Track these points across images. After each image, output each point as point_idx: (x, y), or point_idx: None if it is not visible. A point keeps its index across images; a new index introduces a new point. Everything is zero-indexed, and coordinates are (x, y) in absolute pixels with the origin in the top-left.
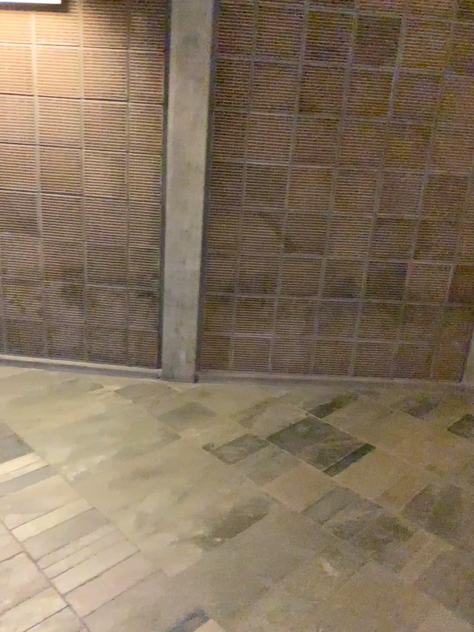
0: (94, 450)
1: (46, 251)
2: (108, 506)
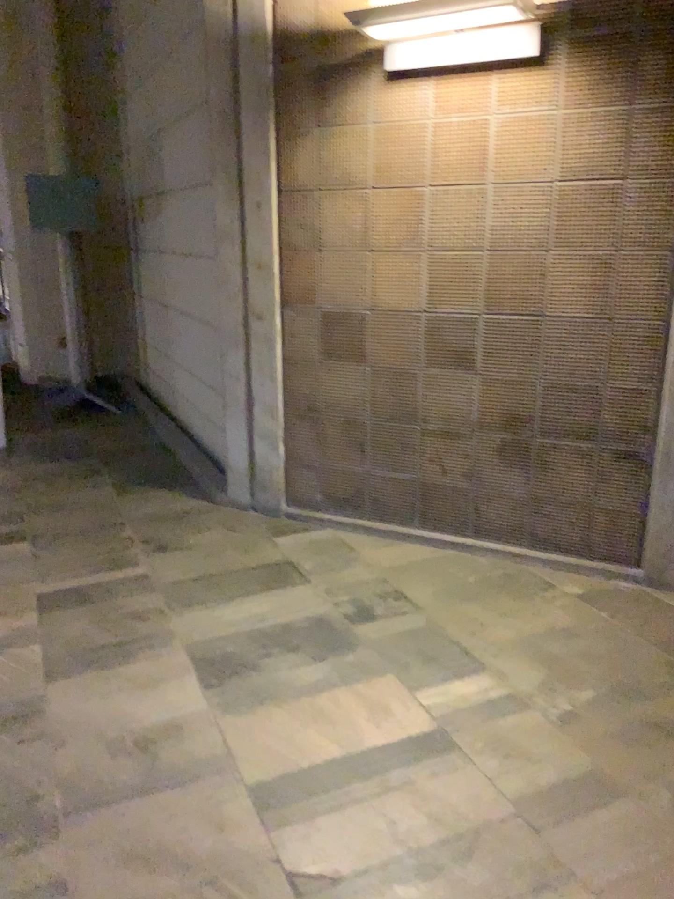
0: (571, 678)
1: (480, 390)
2: (620, 768)
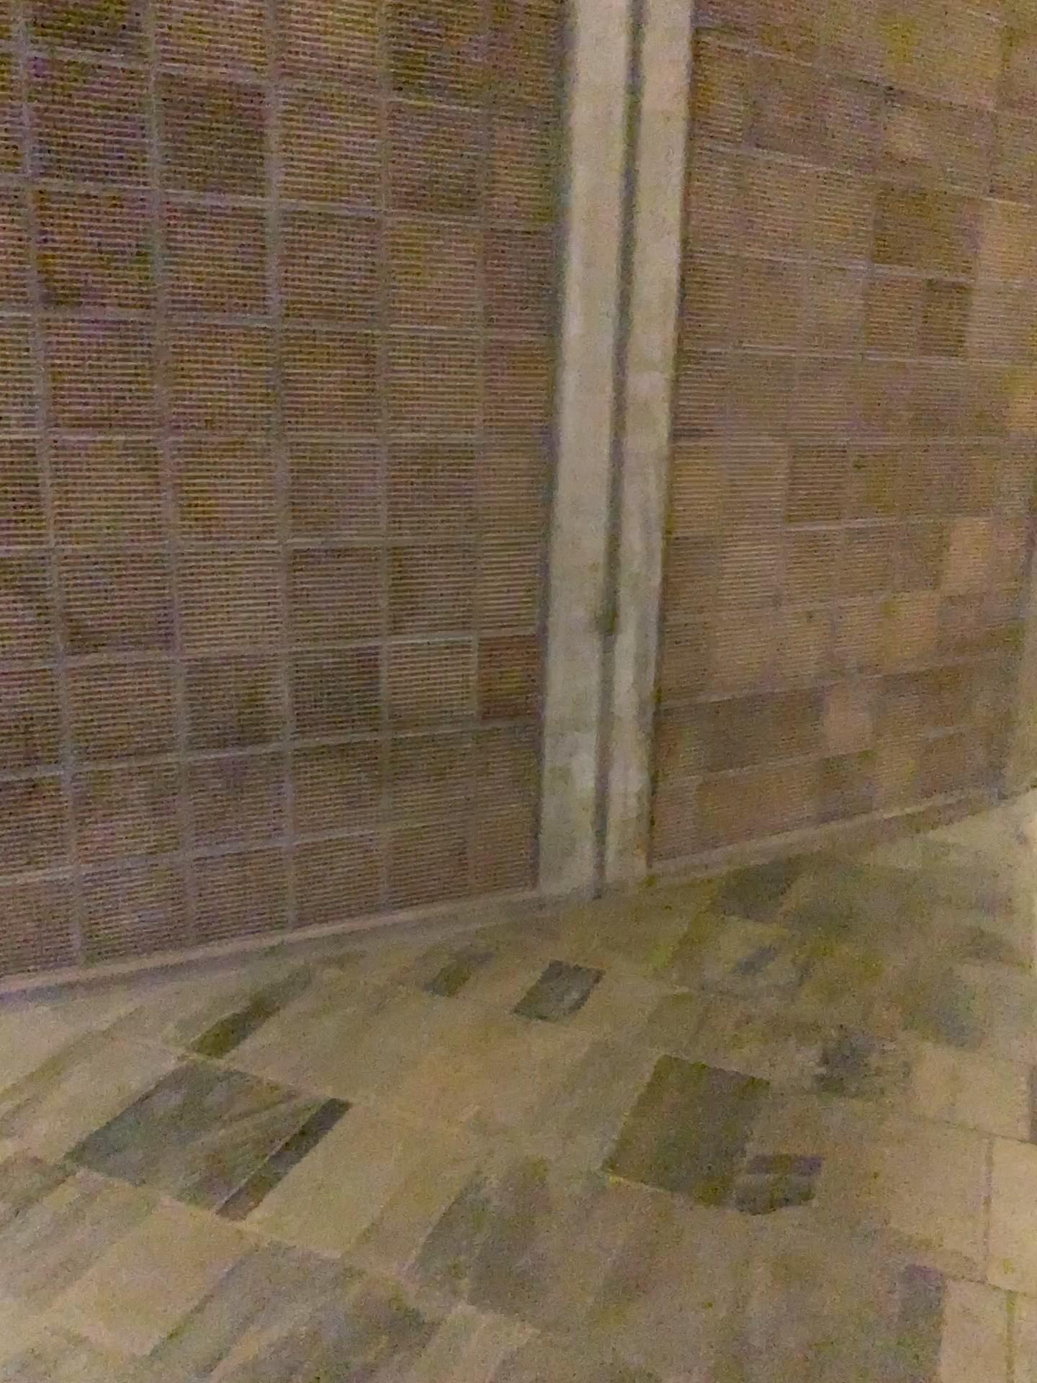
0: None
1: None
2: None
